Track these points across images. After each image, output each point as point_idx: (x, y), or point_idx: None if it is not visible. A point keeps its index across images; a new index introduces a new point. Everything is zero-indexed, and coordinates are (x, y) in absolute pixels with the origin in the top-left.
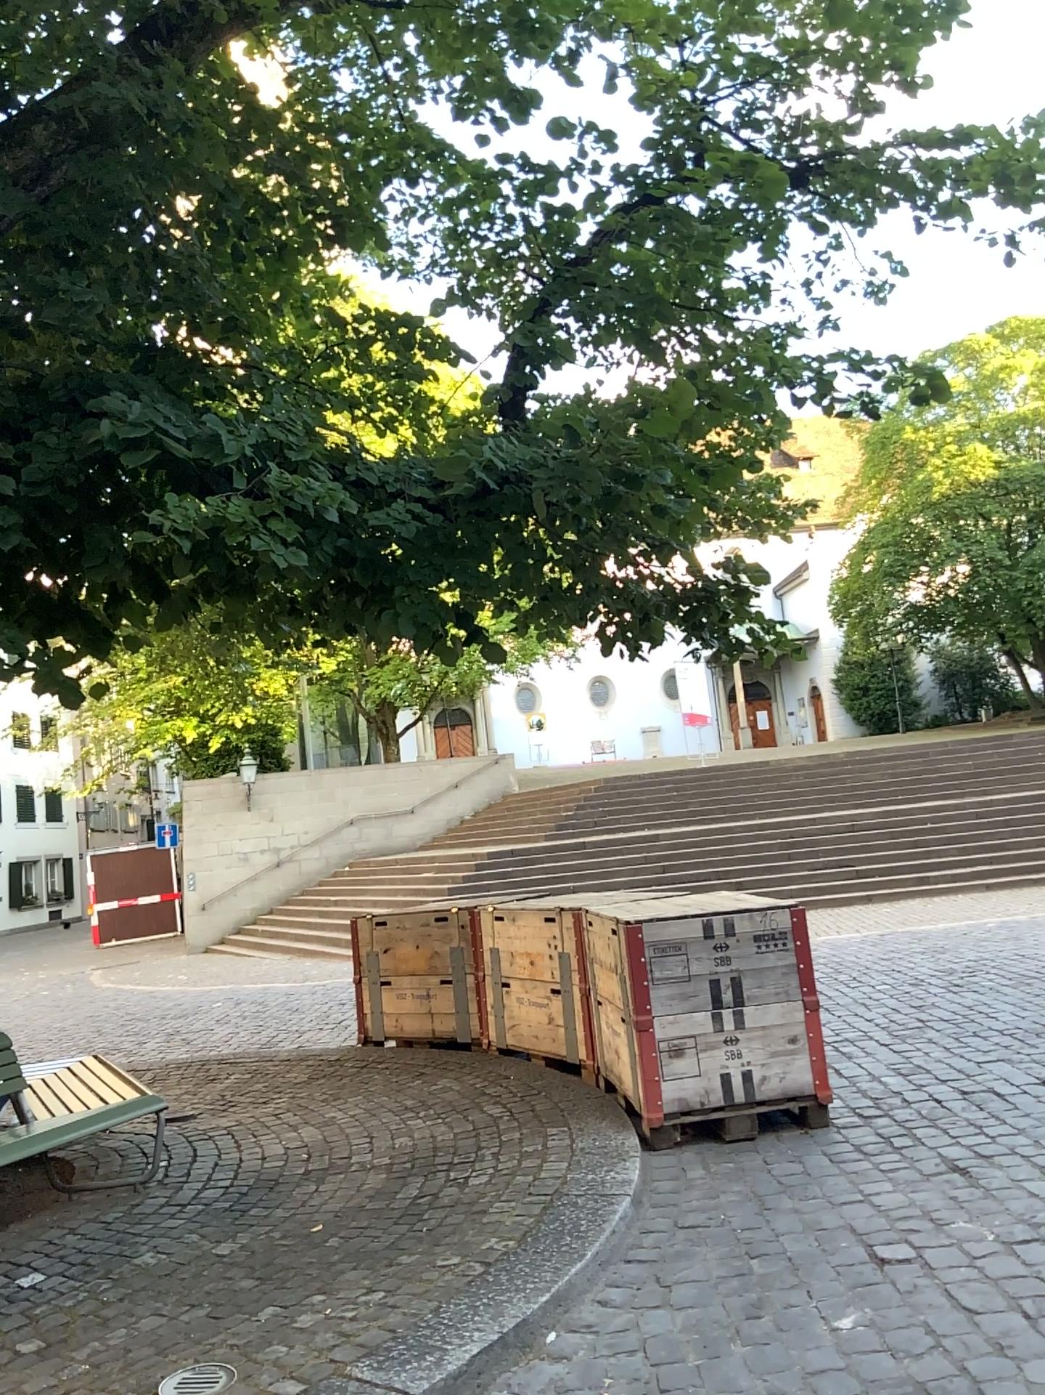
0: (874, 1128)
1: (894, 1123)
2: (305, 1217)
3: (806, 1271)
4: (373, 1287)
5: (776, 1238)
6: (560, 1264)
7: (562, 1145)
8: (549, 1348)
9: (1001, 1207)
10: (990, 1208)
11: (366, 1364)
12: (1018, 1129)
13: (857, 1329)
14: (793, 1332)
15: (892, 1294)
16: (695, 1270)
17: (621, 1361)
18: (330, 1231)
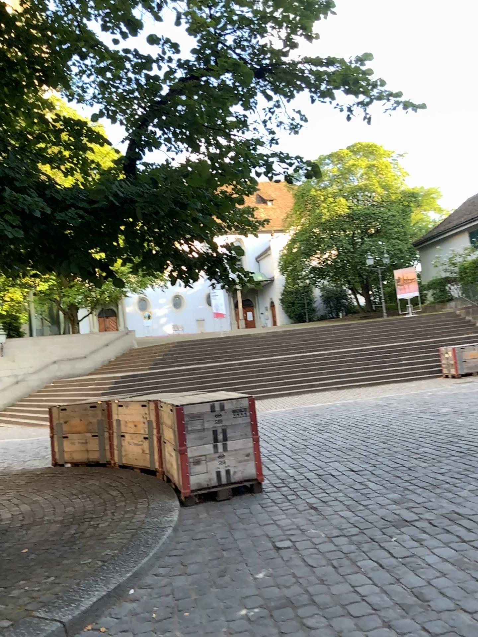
0: (280, 492)
1: (289, 489)
2: (18, 546)
3: (245, 554)
4: (48, 575)
5: (234, 541)
6: (136, 559)
7: (143, 506)
8: (128, 595)
9: (328, 522)
10: (324, 523)
11: (41, 610)
12: (339, 490)
13: (264, 576)
14: (237, 580)
15: (280, 561)
16: (197, 557)
17: (161, 599)
18: (29, 551)
